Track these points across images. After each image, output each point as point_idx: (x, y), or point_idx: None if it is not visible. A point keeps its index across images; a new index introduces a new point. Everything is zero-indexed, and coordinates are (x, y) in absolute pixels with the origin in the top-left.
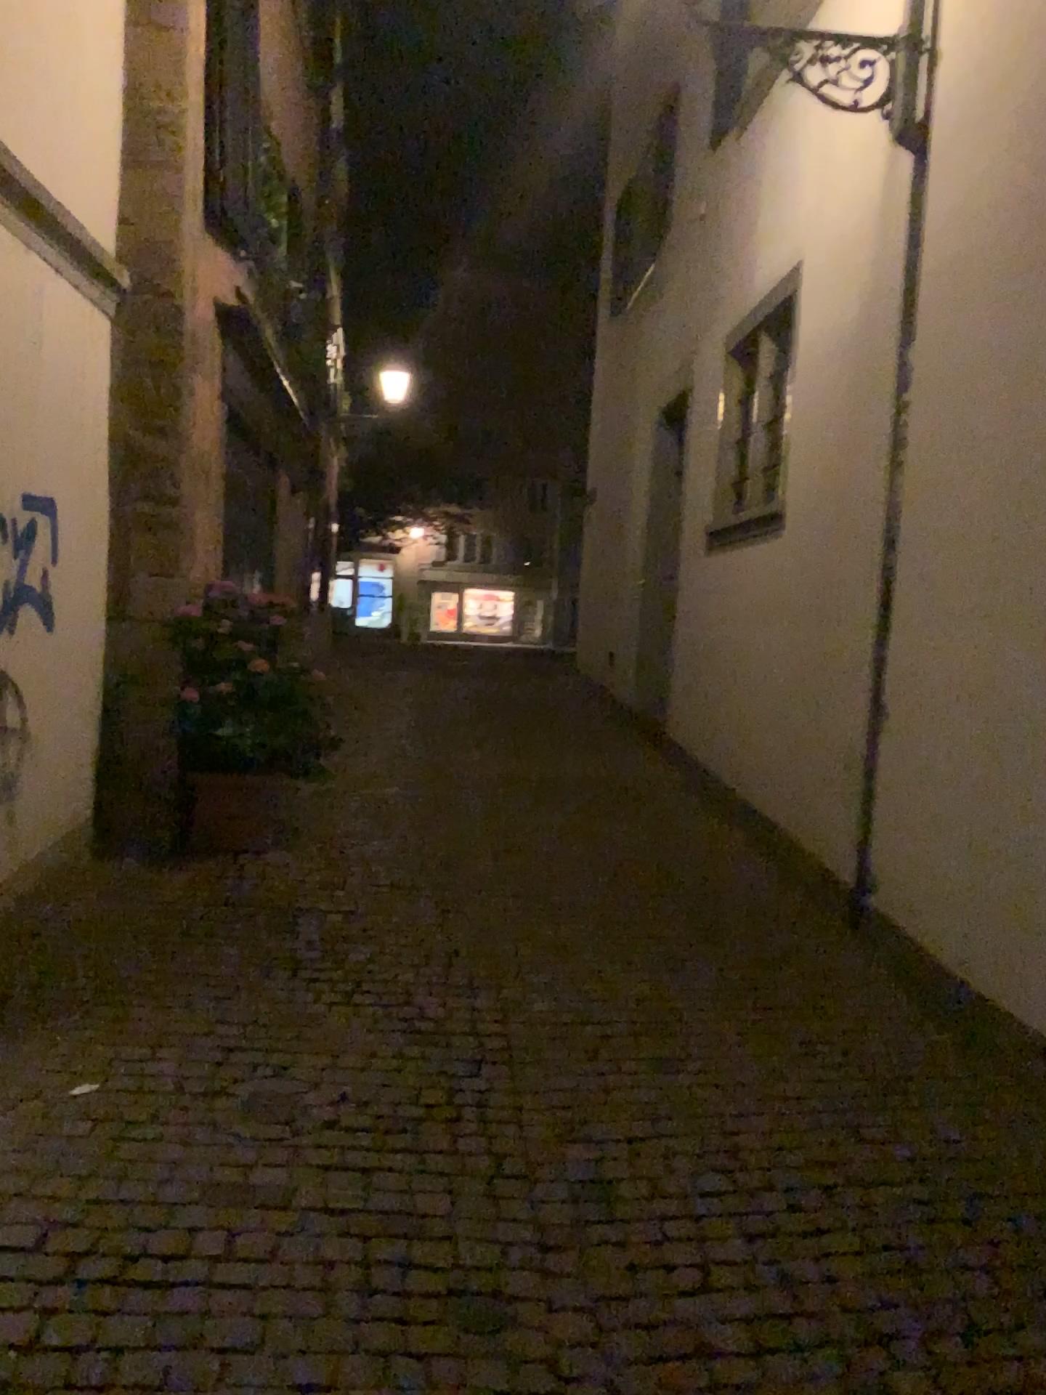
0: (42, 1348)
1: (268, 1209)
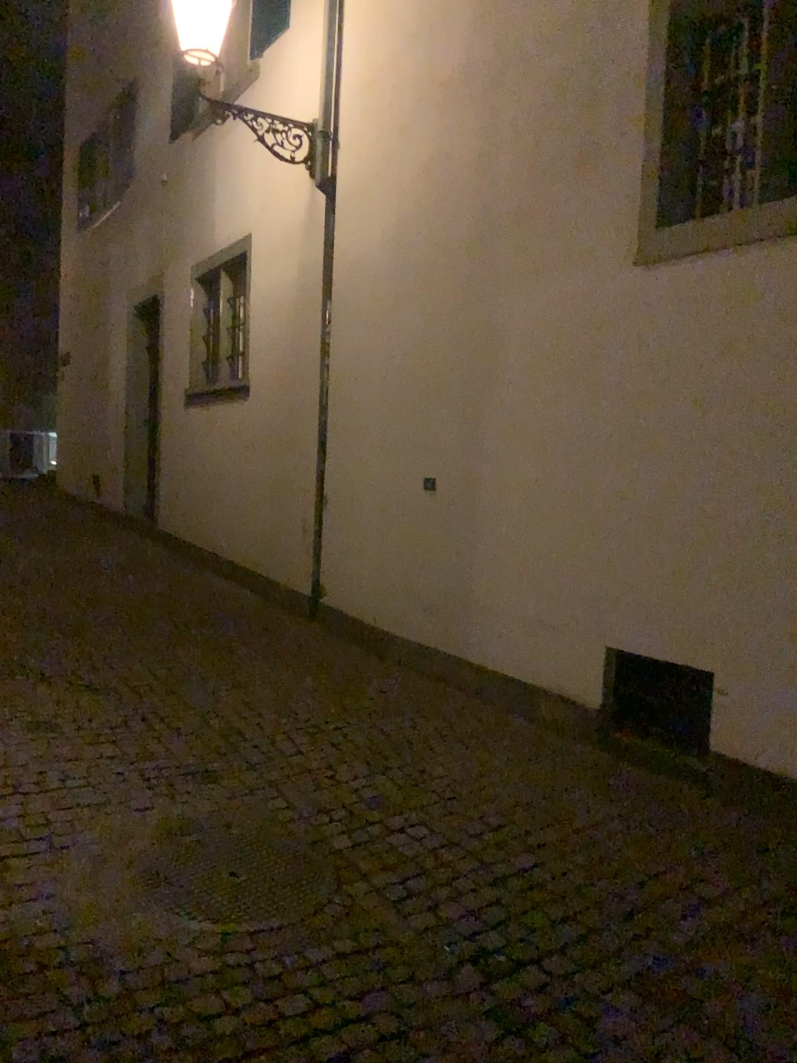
0: (5, 816)
1: (75, 759)
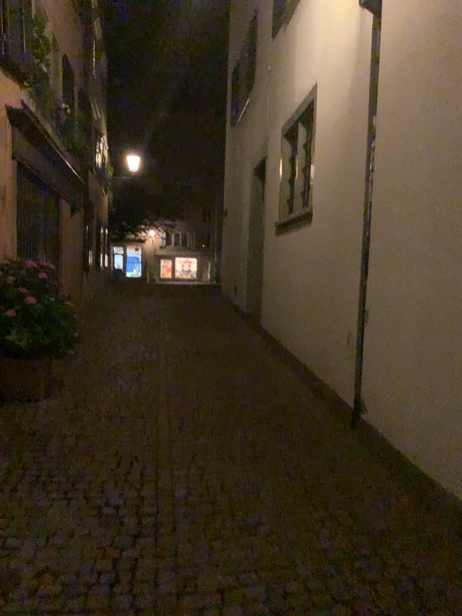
0: None
1: None
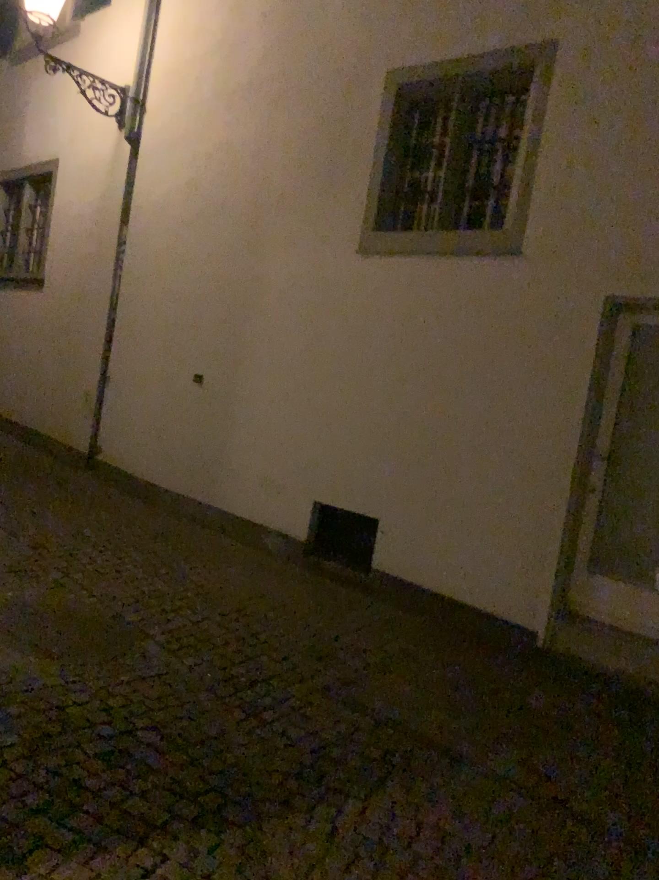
0: None
1: None
